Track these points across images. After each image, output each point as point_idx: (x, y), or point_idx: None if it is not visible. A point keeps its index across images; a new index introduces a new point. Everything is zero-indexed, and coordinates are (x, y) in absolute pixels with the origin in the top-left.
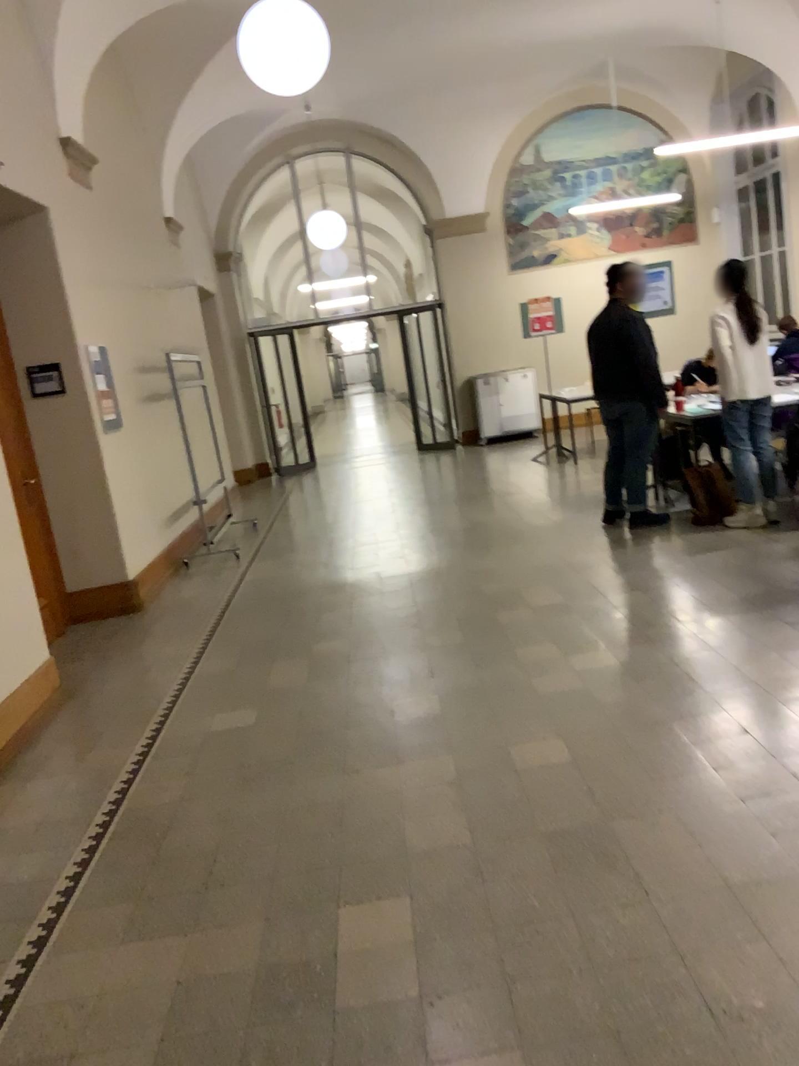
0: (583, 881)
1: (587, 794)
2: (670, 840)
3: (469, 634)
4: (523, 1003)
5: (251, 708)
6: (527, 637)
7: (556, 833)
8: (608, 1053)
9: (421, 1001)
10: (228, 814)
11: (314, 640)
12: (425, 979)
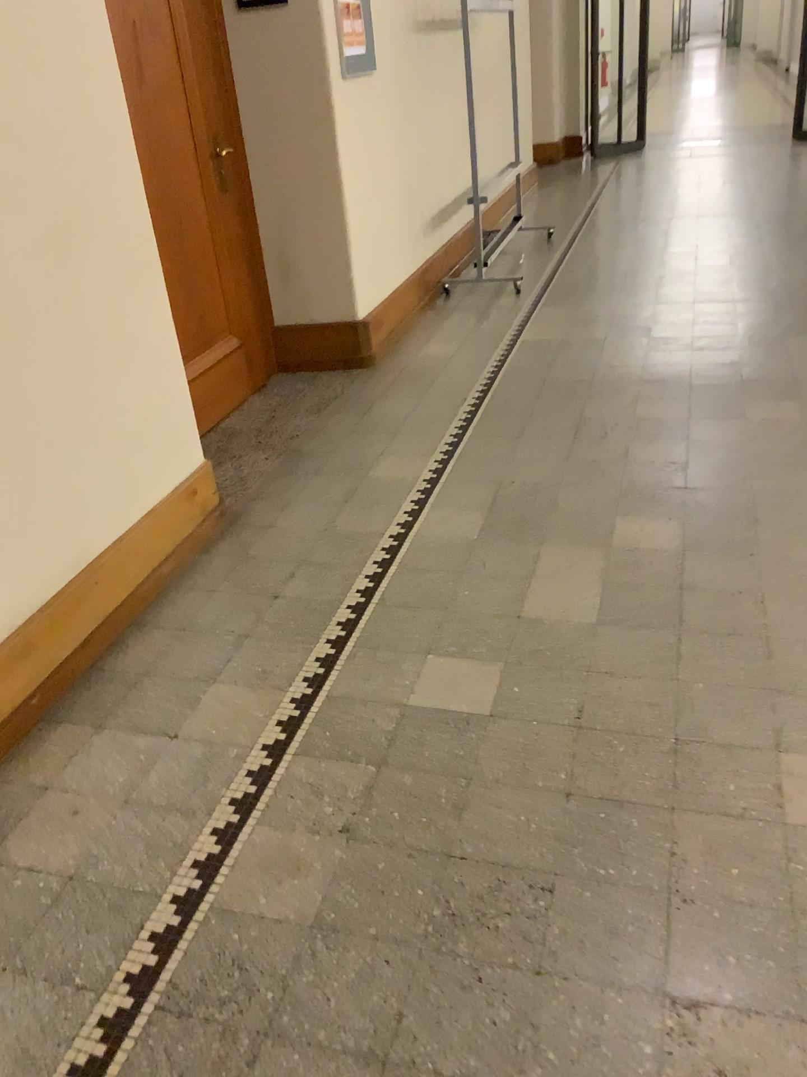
0: None
1: None
2: None
3: None
4: None
5: (492, 660)
6: None
7: None
8: None
9: None
10: (390, 1050)
11: (621, 505)
12: None
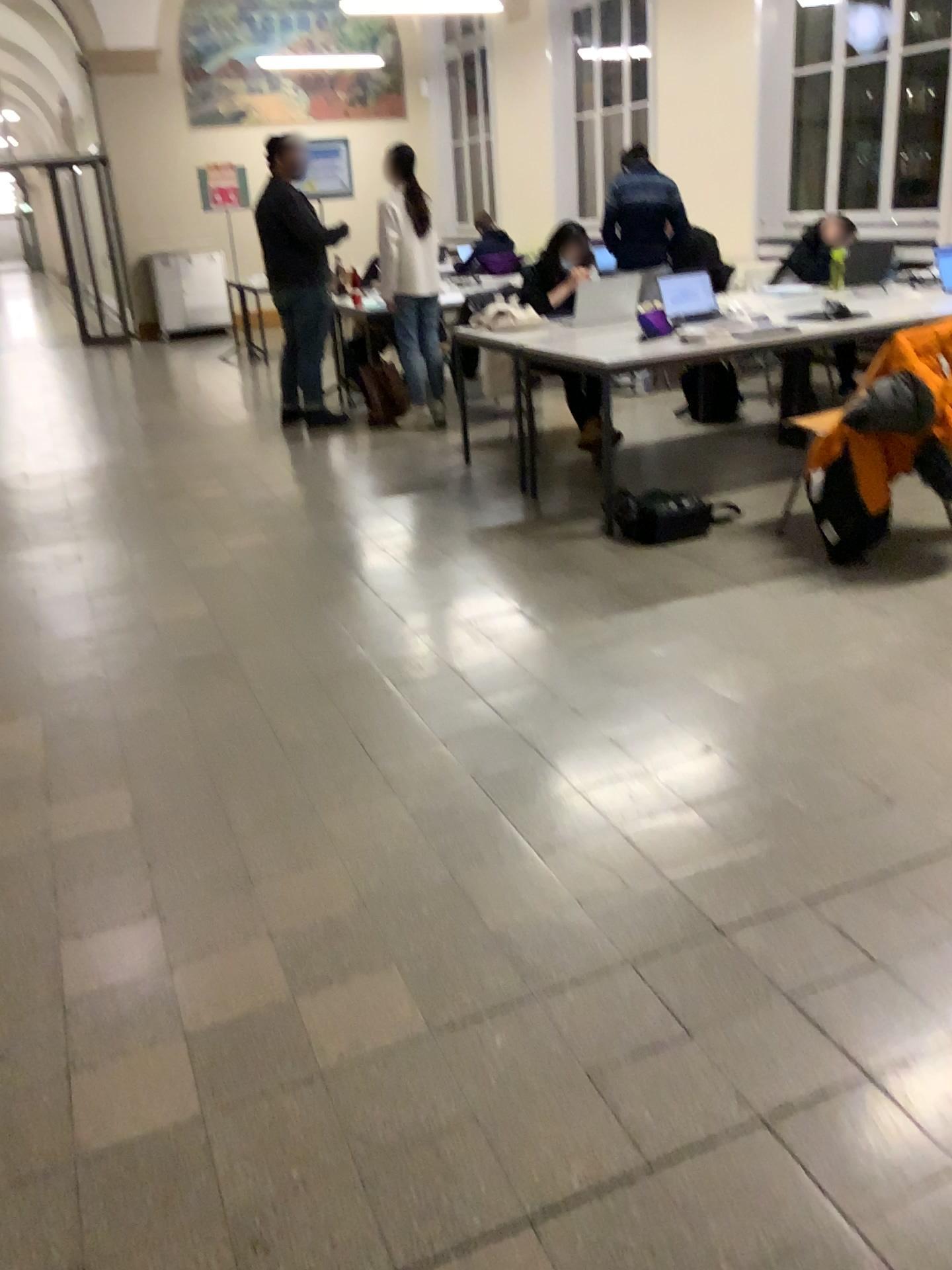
0: (198, 688)
1: (215, 635)
2: (276, 657)
3: (122, 523)
4: (134, 763)
5: None
6: (181, 523)
7: (182, 662)
8: (196, 778)
9: (48, 773)
10: None
11: None
12: (53, 760)
